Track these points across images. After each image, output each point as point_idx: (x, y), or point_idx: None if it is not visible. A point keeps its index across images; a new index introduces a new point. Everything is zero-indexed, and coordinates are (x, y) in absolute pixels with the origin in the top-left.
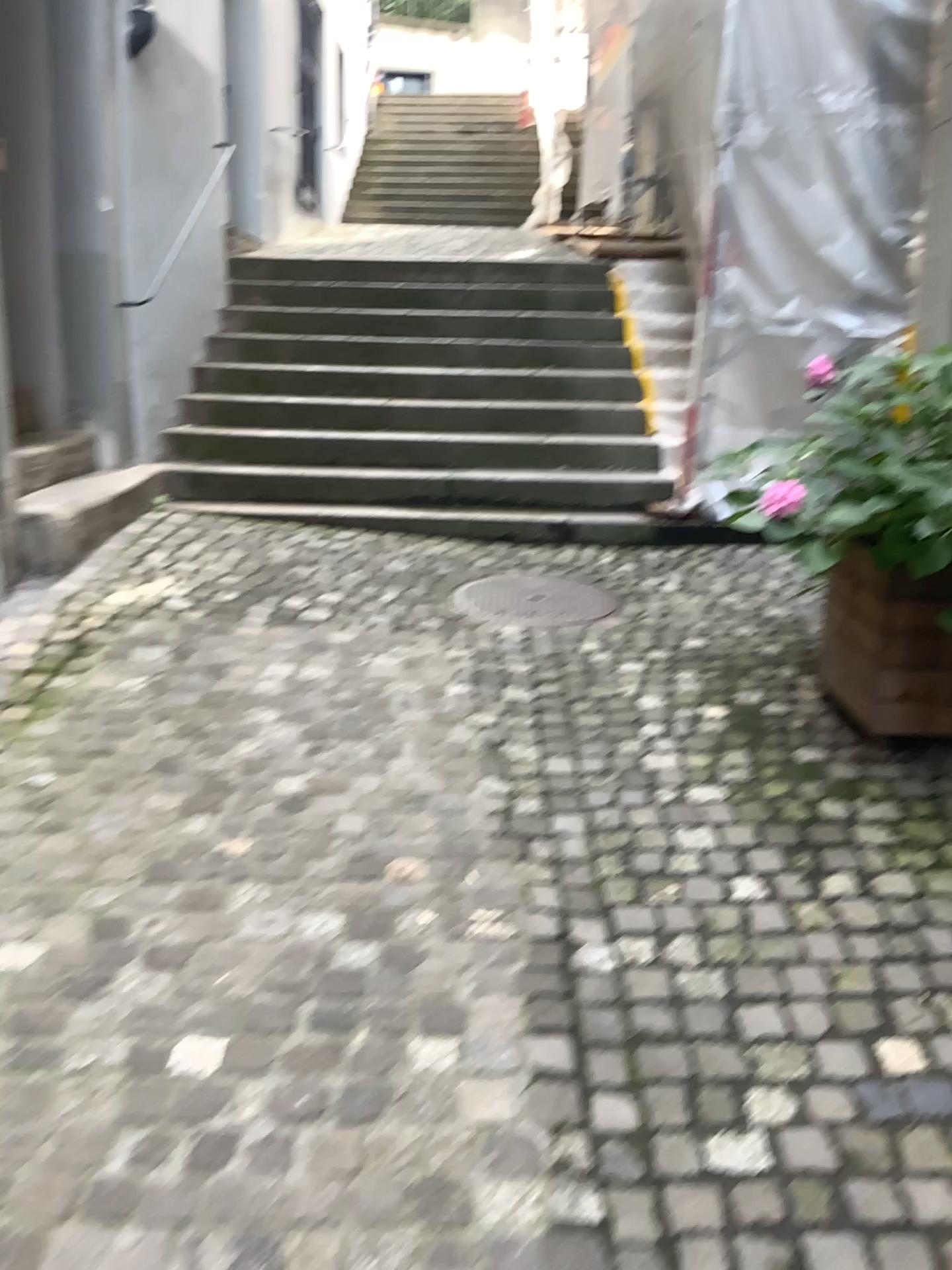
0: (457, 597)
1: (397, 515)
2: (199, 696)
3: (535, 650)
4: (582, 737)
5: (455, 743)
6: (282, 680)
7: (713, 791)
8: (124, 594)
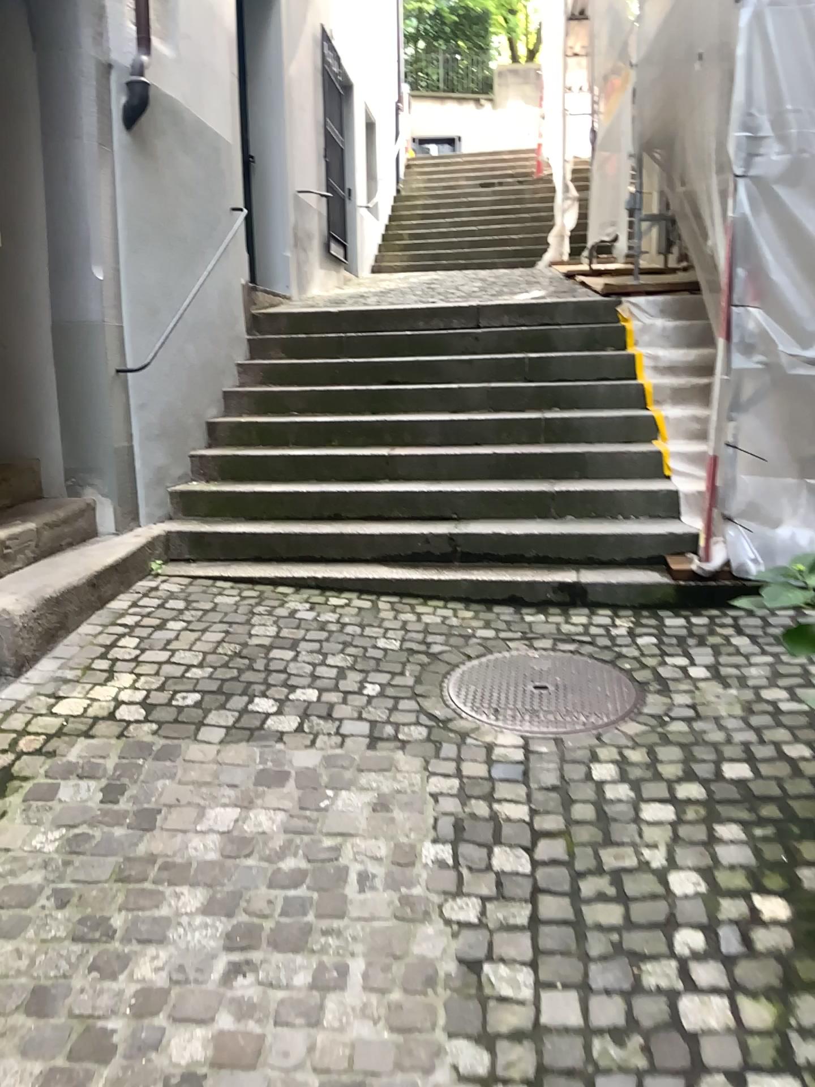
0: (448, 694)
1: (393, 580)
2: (115, 865)
3: (534, 780)
4: (591, 947)
5: (420, 957)
6: (221, 837)
7: (784, 1085)
8: (76, 699)
